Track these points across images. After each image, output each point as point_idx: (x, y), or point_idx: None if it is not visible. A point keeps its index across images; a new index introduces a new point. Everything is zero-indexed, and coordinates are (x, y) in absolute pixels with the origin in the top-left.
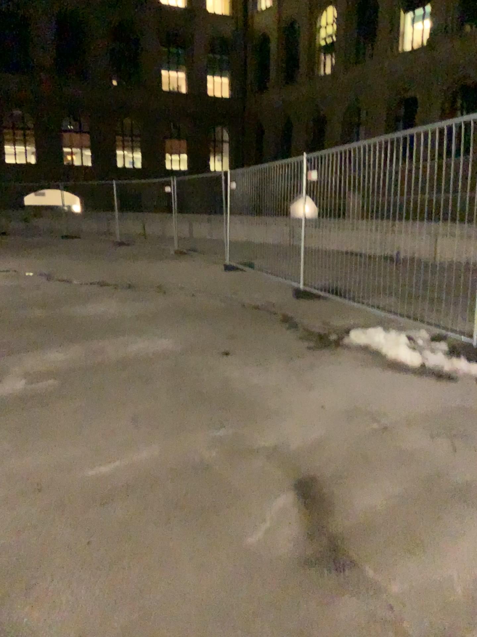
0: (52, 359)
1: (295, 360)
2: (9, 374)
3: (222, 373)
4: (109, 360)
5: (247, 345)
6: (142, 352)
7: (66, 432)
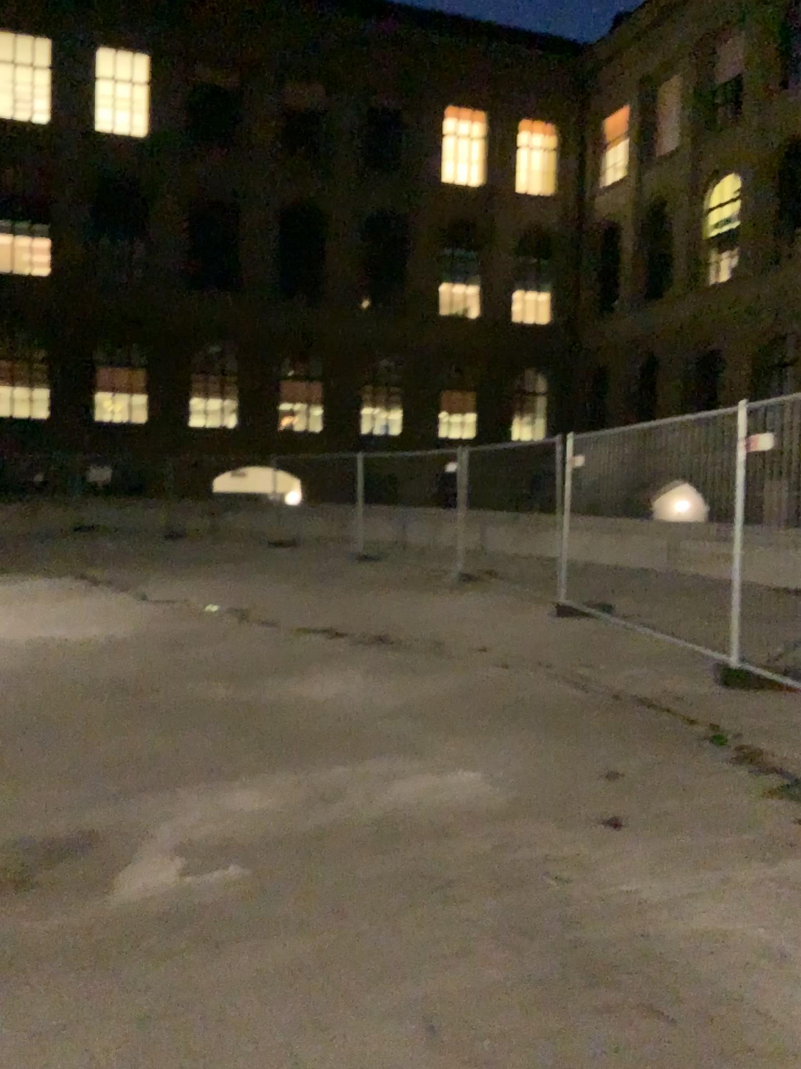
0: (238, 814)
1: (790, 860)
2: (146, 848)
3: (623, 890)
4: (358, 828)
5: (658, 804)
6: (425, 807)
7: (262, 1062)
